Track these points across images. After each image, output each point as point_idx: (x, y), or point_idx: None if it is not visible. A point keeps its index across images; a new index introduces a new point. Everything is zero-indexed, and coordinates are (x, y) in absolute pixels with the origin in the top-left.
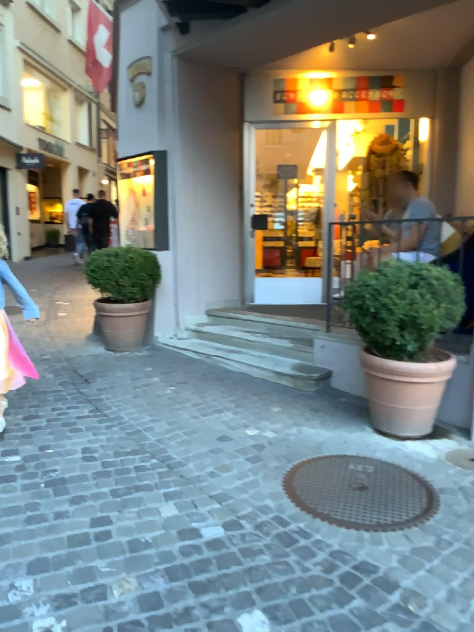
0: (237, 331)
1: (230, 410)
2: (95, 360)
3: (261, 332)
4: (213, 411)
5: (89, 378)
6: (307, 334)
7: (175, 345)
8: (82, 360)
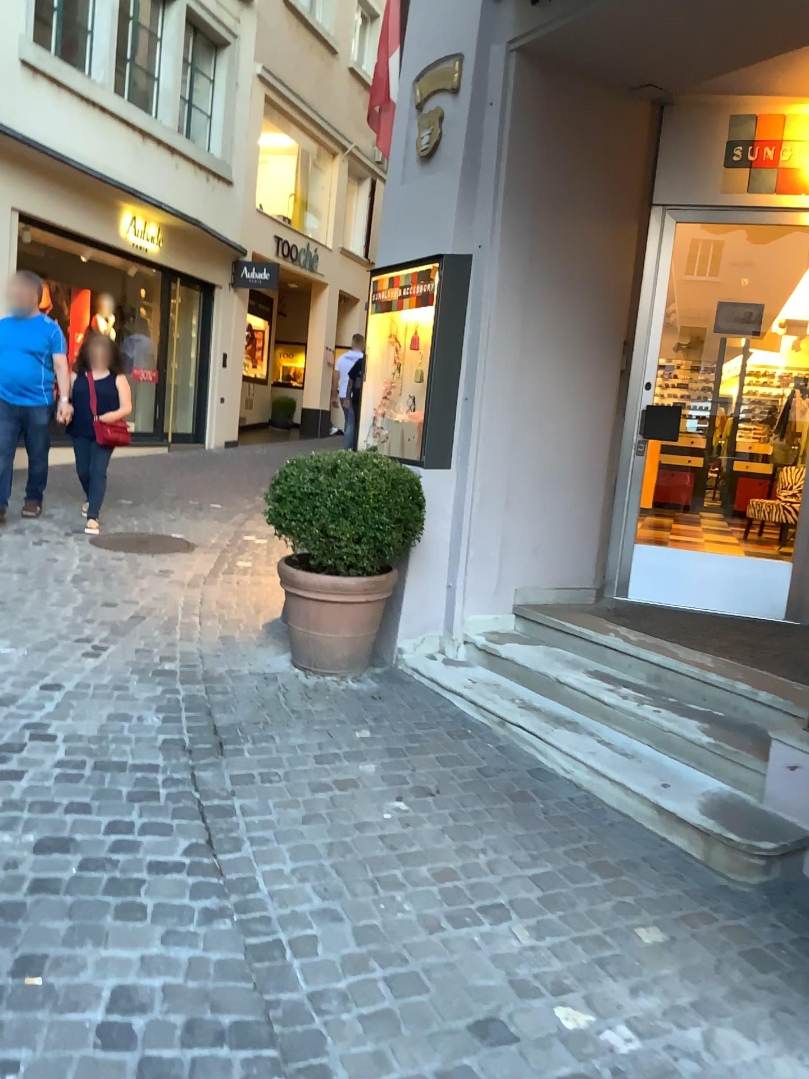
0: (576, 672)
1: (527, 913)
2: (260, 691)
3: (633, 685)
4: (482, 907)
5: (226, 745)
6: (750, 717)
7: (437, 677)
8: (233, 687)
